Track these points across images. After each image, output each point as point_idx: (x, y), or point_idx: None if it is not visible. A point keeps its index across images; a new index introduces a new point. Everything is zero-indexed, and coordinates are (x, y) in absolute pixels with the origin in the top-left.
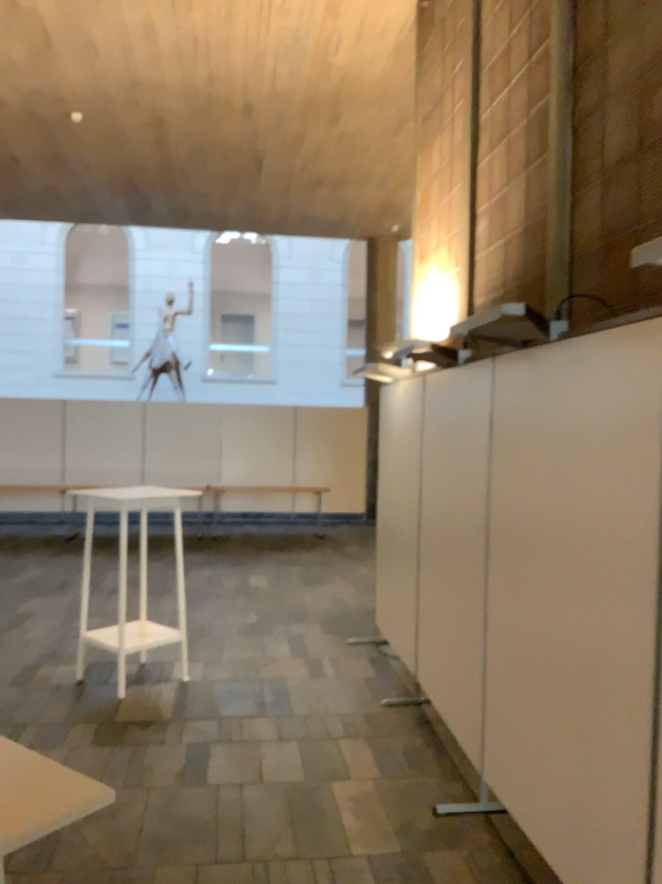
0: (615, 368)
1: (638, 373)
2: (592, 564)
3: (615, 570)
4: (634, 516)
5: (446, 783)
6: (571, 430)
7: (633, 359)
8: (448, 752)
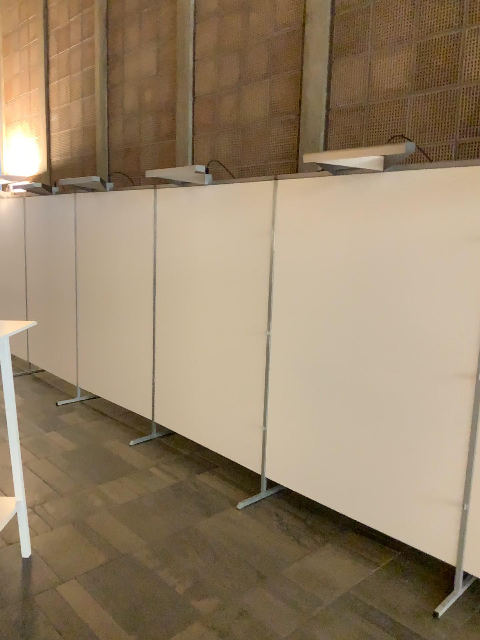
0: (133, 204)
1: (142, 207)
2: (126, 281)
3: (136, 281)
4: (142, 260)
5: (56, 395)
6: (115, 228)
7: (140, 201)
8: (53, 386)
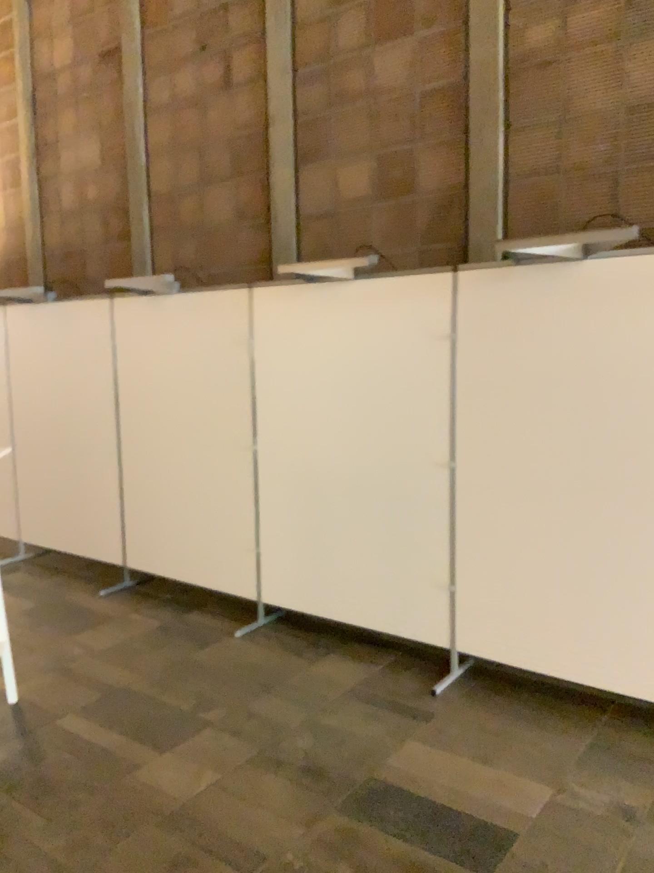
0: (86, 316)
1: (99, 319)
2: (83, 405)
3: (95, 404)
4: (102, 380)
5: None
6: (64, 344)
7: (95, 313)
8: None
